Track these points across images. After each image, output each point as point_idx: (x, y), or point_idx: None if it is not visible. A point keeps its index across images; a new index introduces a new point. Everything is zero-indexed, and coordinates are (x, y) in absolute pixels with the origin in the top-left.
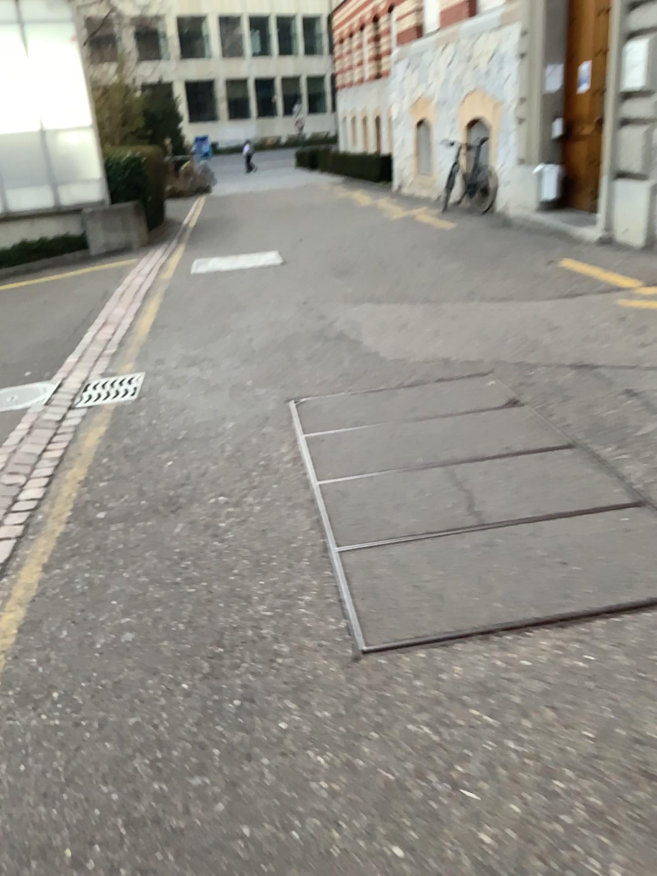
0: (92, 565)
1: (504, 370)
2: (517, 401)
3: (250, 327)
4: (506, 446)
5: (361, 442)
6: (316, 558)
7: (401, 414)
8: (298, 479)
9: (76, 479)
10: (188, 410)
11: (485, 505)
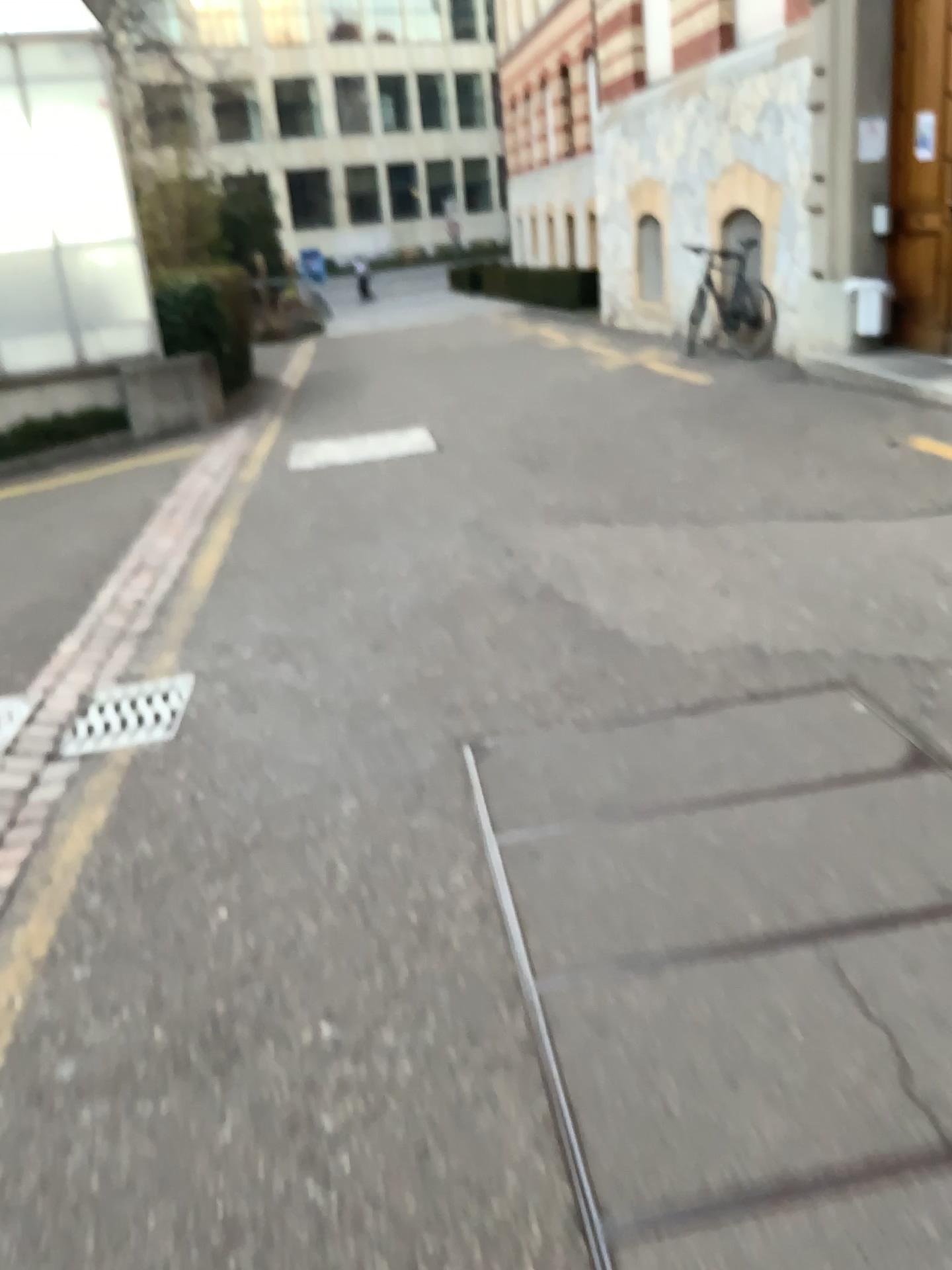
0: (20, 1258)
1: (881, 681)
2: (926, 757)
3: (386, 582)
4: (938, 884)
5: (618, 863)
6: (556, 1263)
7: (692, 787)
8: (493, 970)
9: (28, 958)
10: (269, 768)
11: (940, 1080)
